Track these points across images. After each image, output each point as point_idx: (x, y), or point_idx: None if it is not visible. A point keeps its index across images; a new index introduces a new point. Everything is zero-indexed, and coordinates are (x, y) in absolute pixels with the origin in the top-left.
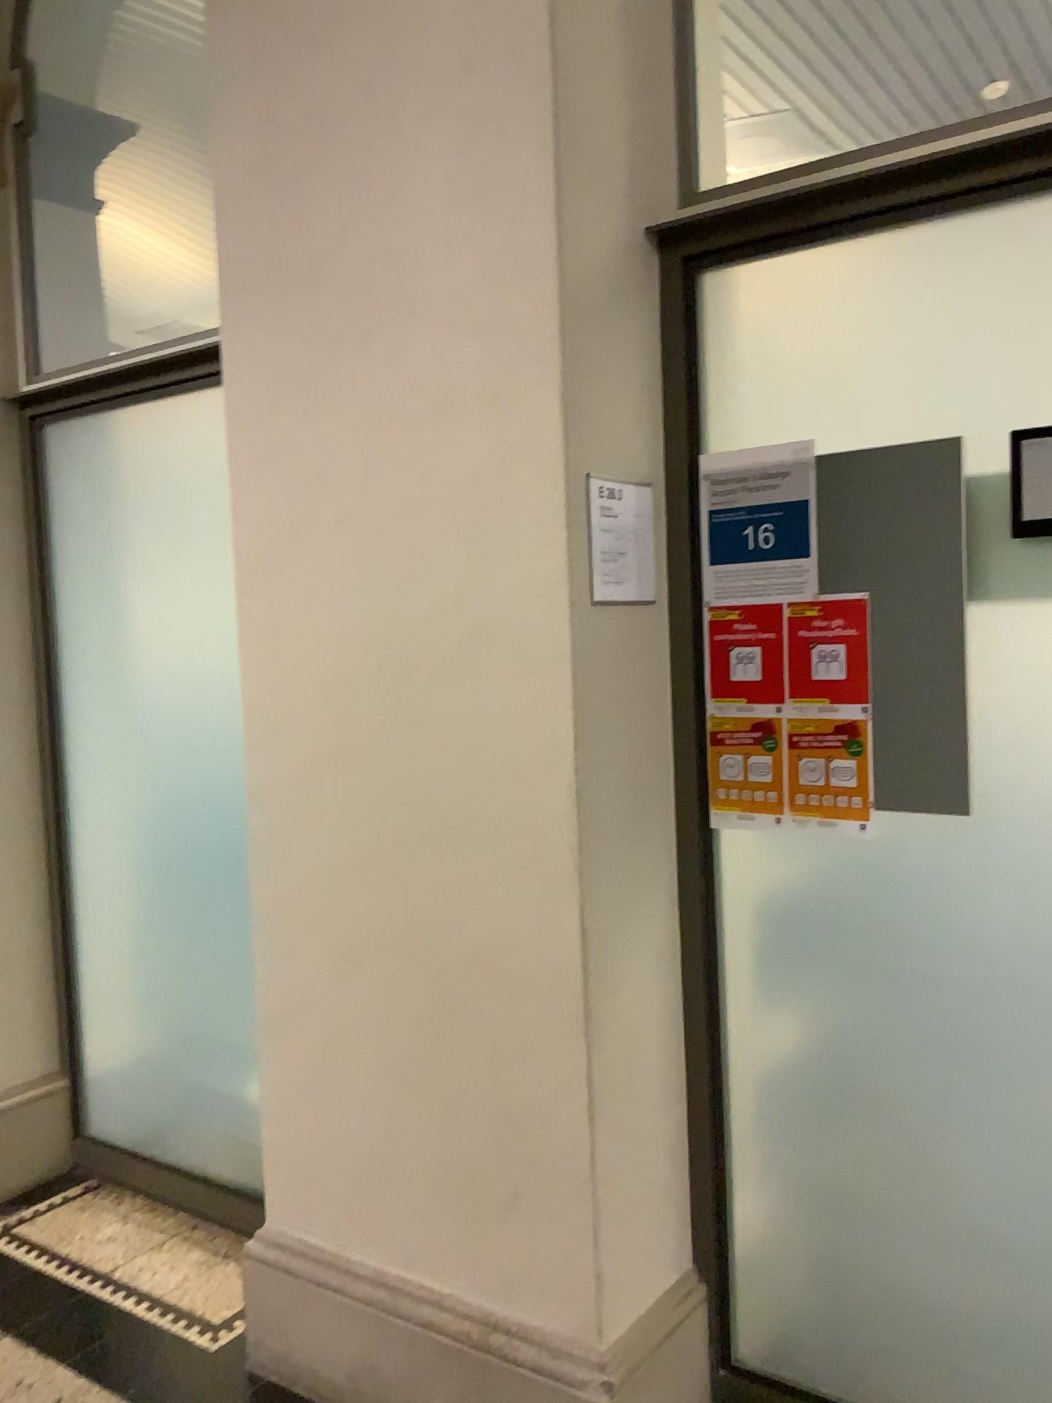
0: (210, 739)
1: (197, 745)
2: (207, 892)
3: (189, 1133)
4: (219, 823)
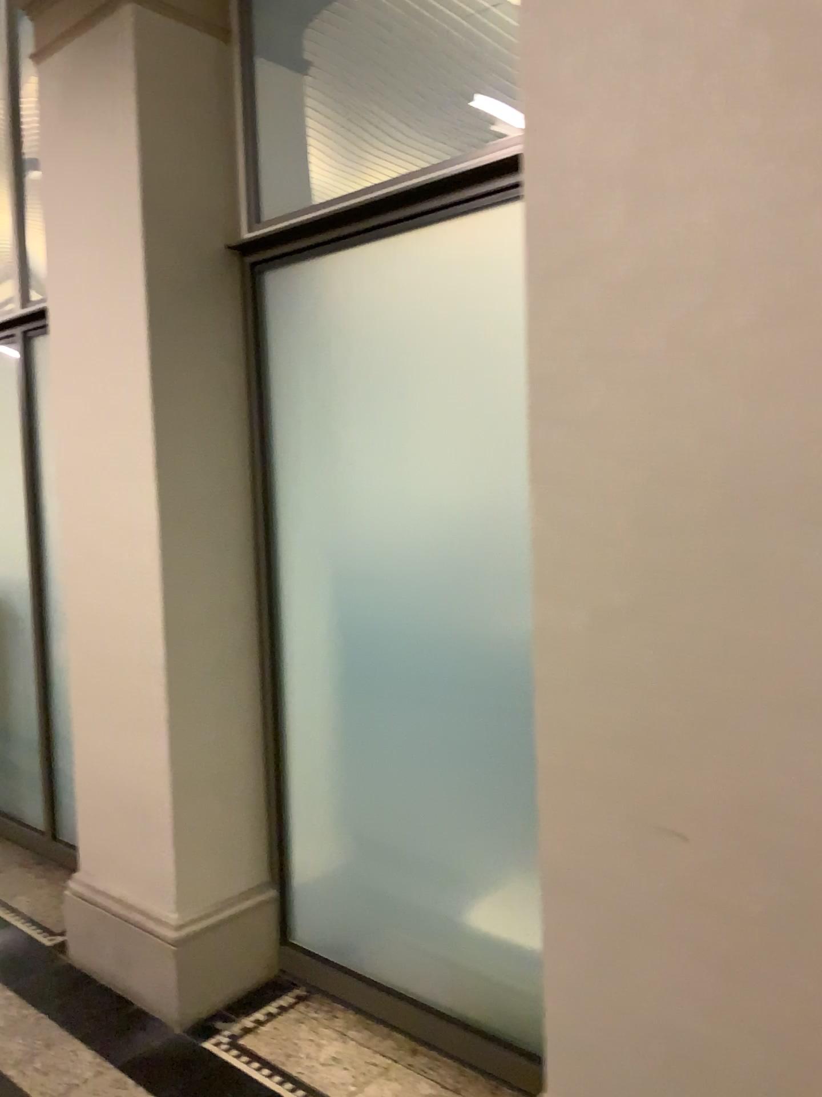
0: (461, 574)
1: (443, 579)
2: (451, 727)
3: (426, 963)
4: (468, 659)
